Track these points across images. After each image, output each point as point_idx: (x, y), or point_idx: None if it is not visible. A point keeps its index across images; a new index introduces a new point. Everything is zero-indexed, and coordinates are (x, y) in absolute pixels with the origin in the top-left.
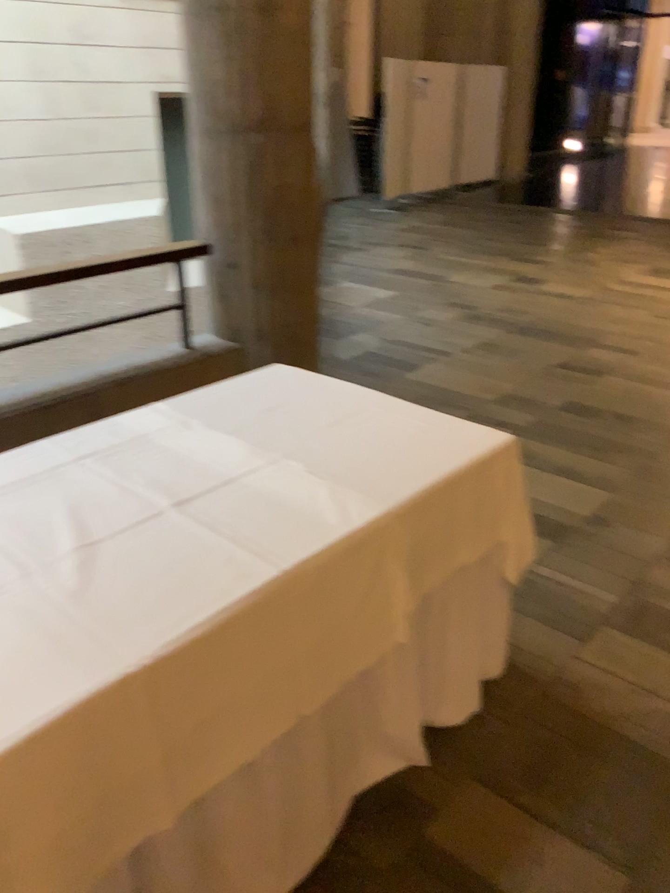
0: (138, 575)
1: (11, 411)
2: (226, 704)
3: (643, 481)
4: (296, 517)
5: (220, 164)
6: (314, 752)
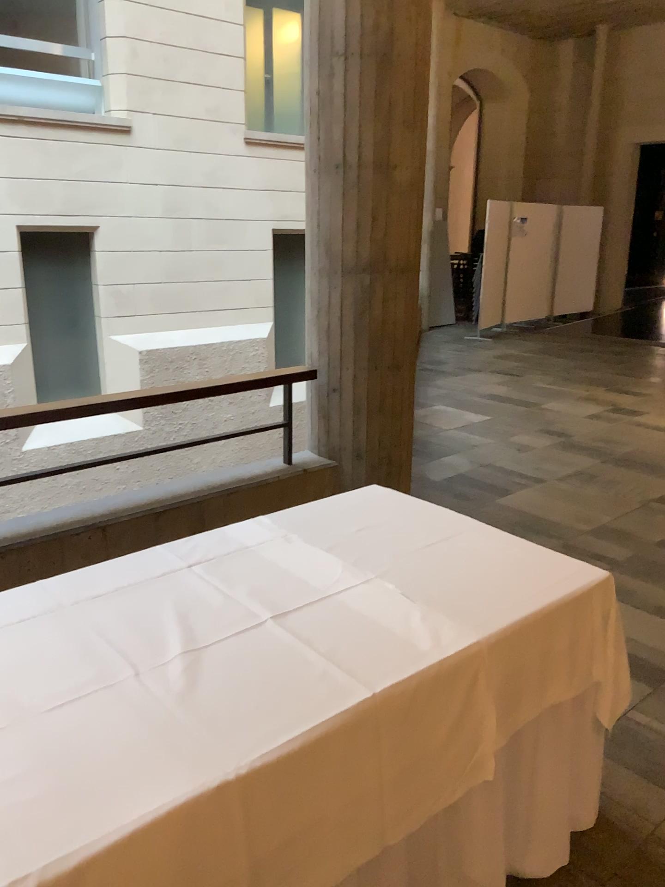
0: (239, 681)
1: (125, 515)
2: (313, 820)
3: None
4: (389, 638)
5: (331, 300)
6: (394, 884)
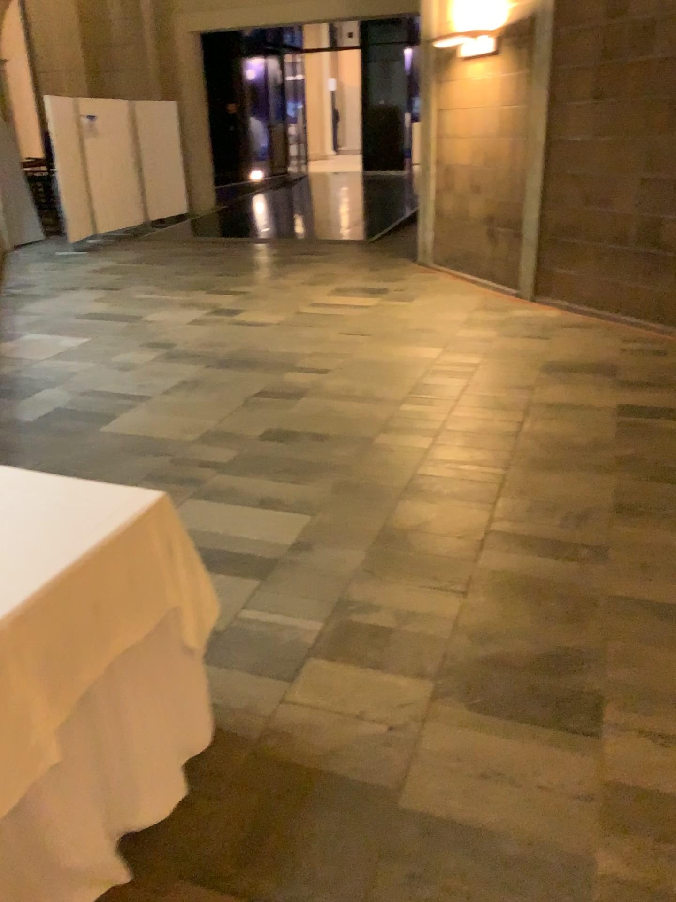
0: None
1: None
2: None
3: (338, 498)
4: None
5: None
6: None
